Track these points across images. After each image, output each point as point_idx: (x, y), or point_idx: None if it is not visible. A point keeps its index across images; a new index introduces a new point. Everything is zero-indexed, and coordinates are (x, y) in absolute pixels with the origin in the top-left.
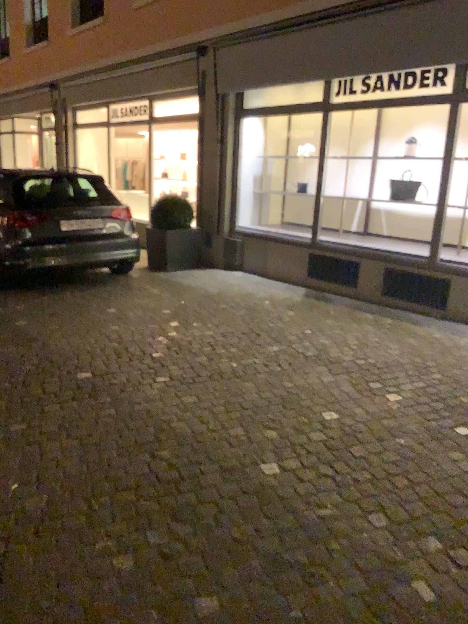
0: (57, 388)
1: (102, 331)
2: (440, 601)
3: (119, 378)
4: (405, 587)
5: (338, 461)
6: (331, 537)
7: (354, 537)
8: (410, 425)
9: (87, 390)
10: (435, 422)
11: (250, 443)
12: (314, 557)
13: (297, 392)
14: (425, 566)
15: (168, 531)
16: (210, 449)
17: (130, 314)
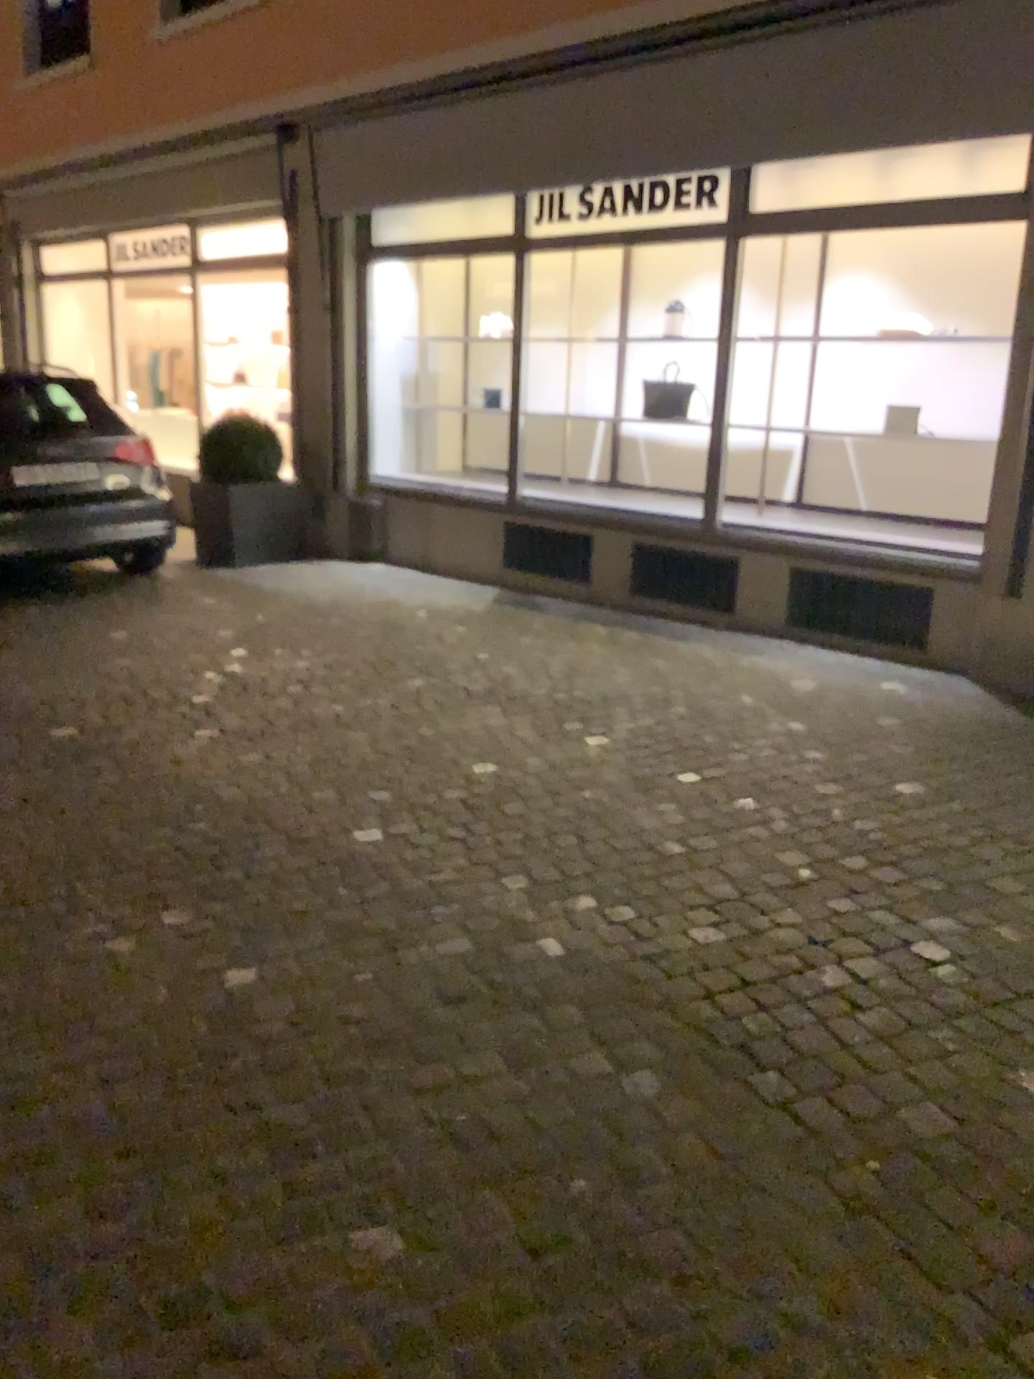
0: (21, 750)
1: (104, 667)
2: (568, 955)
3: (132, 732)
4: (524, 944)
5: (479, 822)
6: (439, 904)
7: (473, 902)
8: (611, 775)
9: (76, 750)
10: (652, 769)
11: (345, 807)
12: (409, 924)
13: (439, 740)
14: (563, 925)
15: (196, 908)
16: (277, 817)
17: (160, 638)
